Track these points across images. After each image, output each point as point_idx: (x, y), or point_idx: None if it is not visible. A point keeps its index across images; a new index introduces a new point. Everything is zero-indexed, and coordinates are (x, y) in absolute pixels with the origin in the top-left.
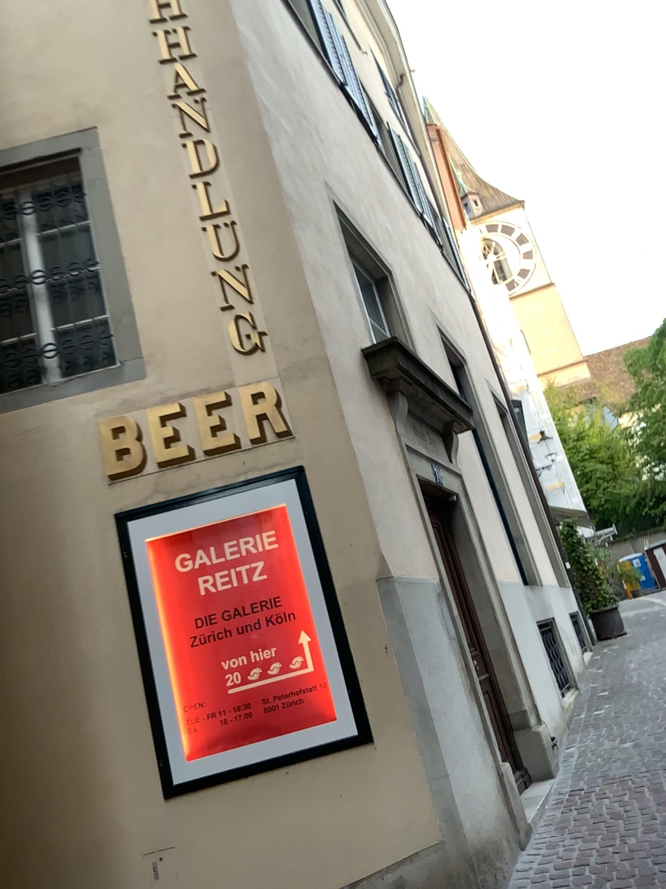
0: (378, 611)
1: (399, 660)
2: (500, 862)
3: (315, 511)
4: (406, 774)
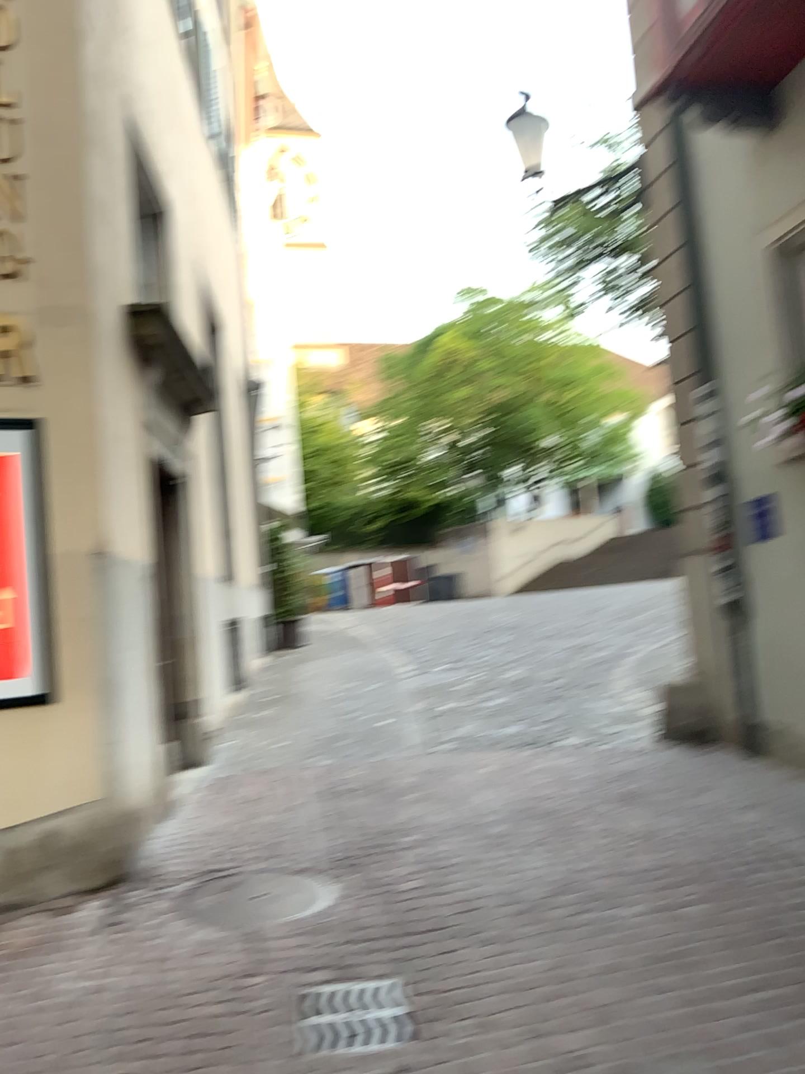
0: (87, 583)
1: (96, 632)
2: (146, 824)
3: (44, 470)
4: (79, 736)
